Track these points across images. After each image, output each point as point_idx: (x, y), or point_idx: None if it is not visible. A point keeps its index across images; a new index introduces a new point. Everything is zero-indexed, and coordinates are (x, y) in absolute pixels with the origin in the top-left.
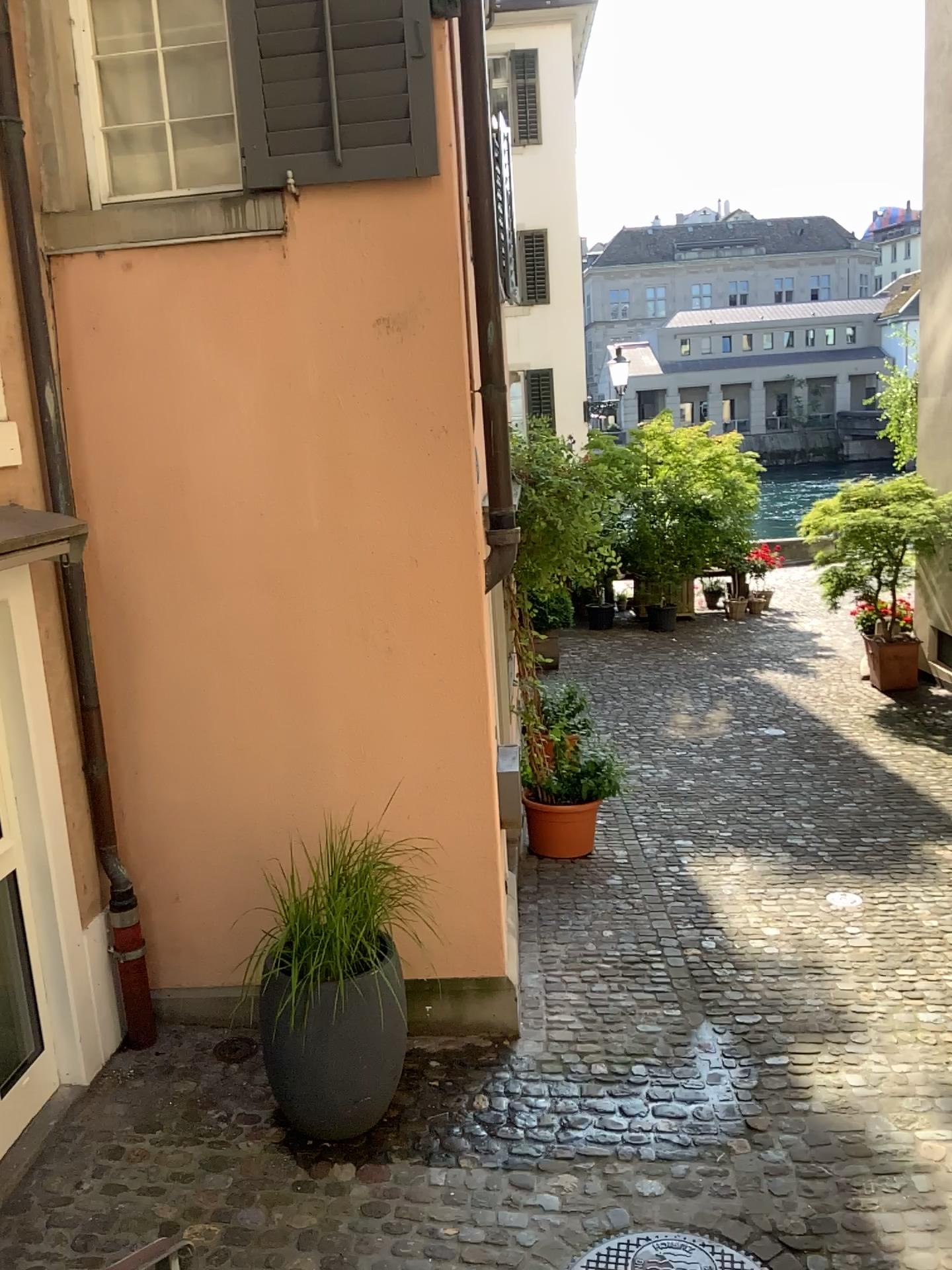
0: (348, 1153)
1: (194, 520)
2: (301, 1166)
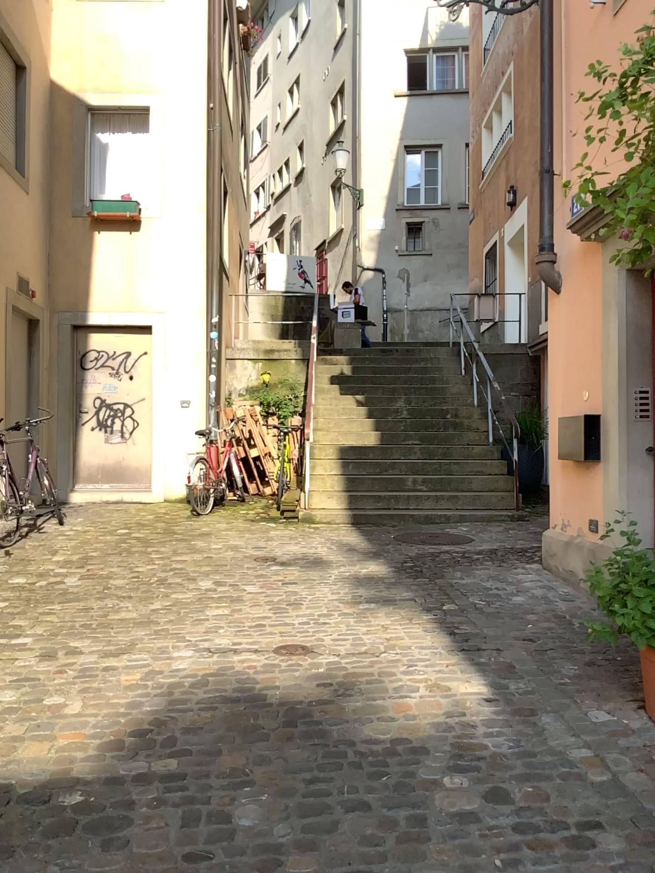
0: None
1: None
2: None
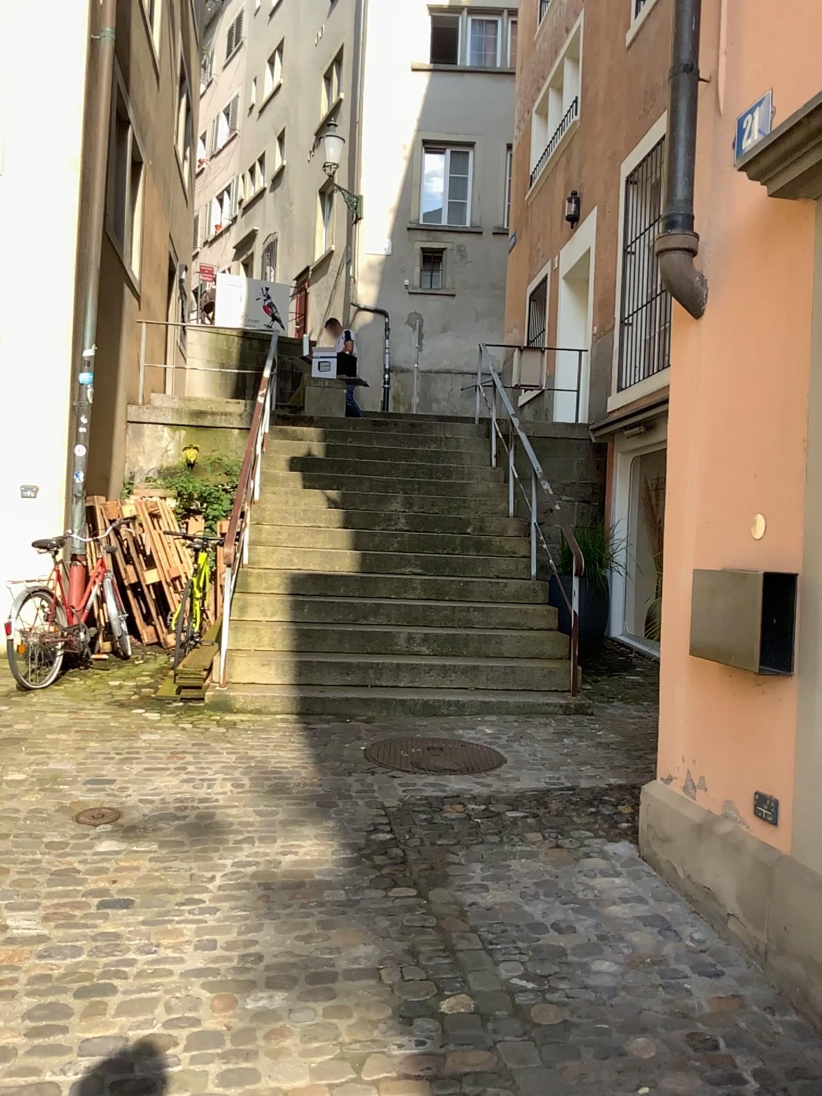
0: None
1: None
2: None
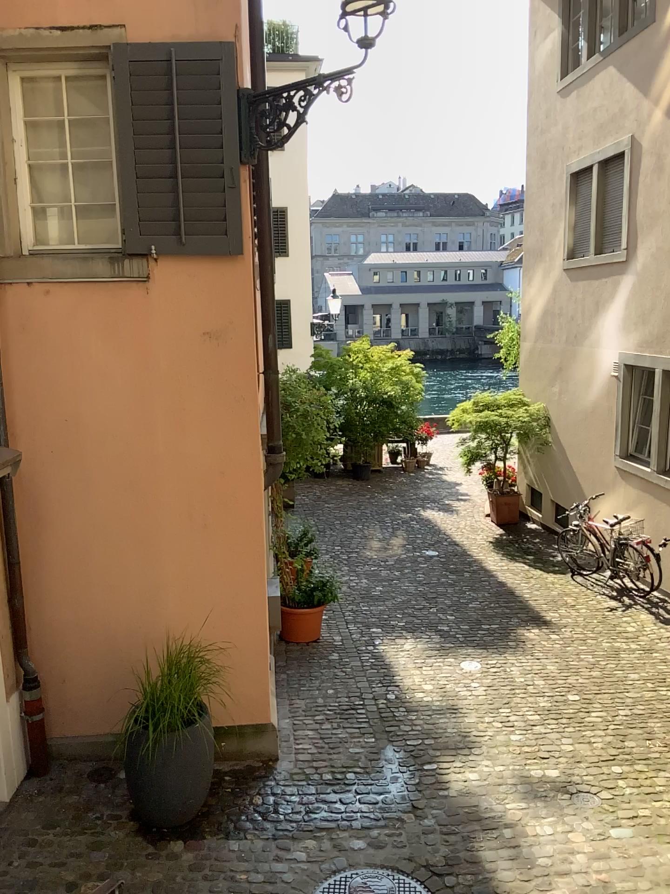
0: (178, 835)
1: (84, 446)
2: (150, 845)
